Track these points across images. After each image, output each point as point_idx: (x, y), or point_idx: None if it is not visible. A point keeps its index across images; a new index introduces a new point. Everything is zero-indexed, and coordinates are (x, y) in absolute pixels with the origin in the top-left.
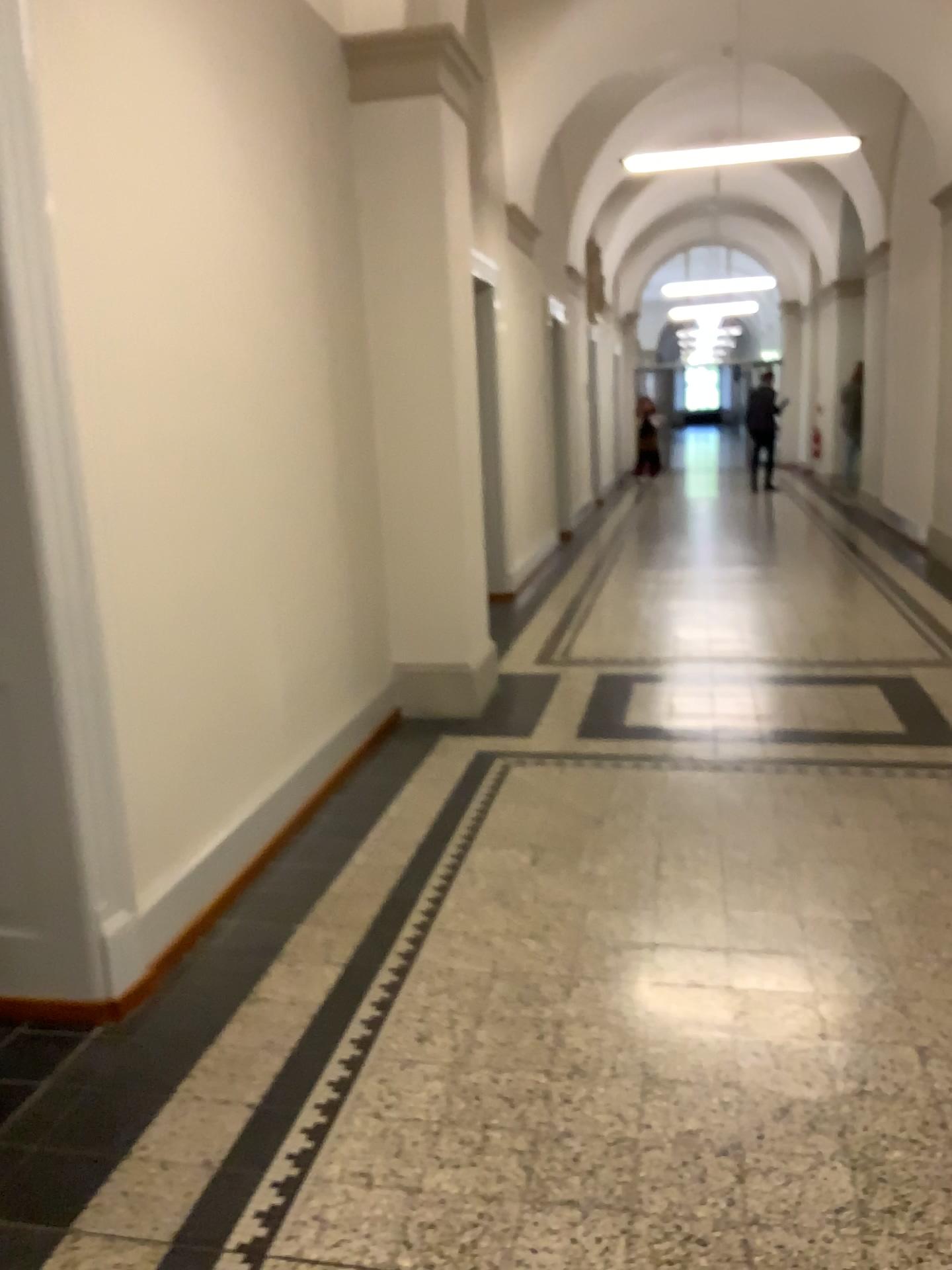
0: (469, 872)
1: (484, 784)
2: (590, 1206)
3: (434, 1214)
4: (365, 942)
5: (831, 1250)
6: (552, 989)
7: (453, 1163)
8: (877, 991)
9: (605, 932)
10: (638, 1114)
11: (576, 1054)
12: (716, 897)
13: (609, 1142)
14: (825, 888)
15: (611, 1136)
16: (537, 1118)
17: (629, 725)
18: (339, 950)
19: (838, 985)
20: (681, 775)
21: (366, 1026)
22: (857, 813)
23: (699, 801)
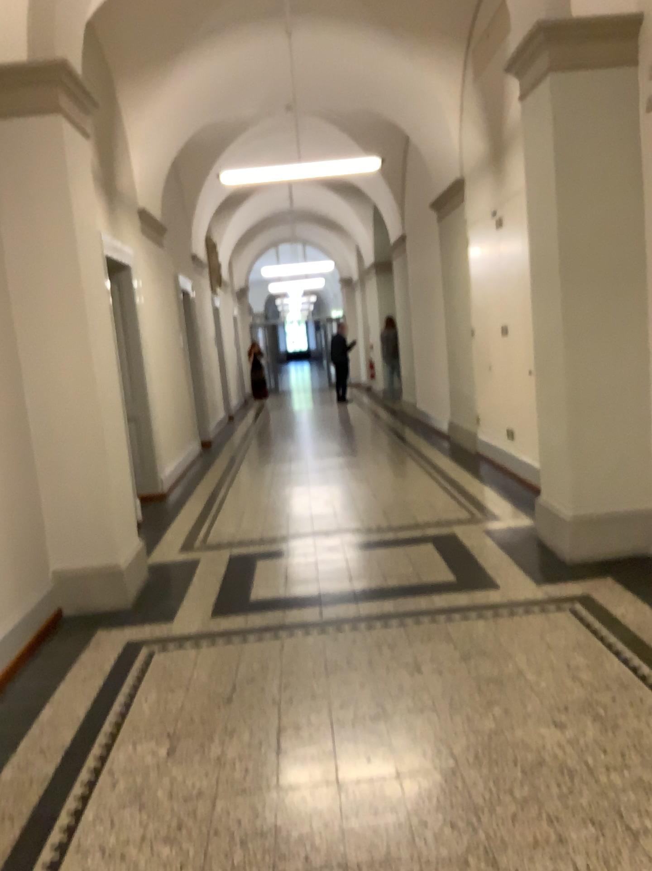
0: (110, 773)
1: (130, 674)
2: None
3: None
4: None
5: None
6: None
7: None
8: (472, 848)
9: (233, 825)
10: None
11: None
12: (329, 767)
13: None
14: (417, 742)
15: None
16: None
17: (252, 601)
18: None
19: (439, 848)
20: (295, 643)
21: None
22: (433, 662)
23: (310, 666)
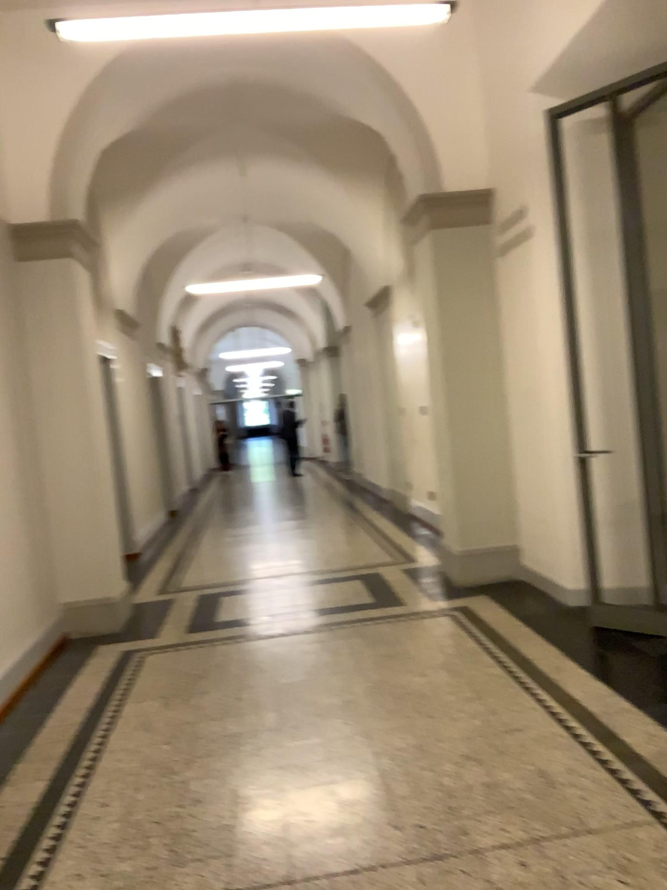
0: (123, 717)
1: (128, 668)
2: (207, 856)
3: (120, 880)
4: (61, 764)
5: (329, 843)
6: (179, 765)
7: (129, 856)
8: (355, 730)
9: (208, 731)
10: (231, 811)
11: (195, 791)
12: (271, 703)
13: (215, 826)
14: (329, 688)
15: (216, 823)
16: (175, 825)
17: (217, 622)
18: (45, 771)
19: (335, 731)
20: (250, 645)
21: (68, 805)
22: (348, 648)
23: (260, 656)
